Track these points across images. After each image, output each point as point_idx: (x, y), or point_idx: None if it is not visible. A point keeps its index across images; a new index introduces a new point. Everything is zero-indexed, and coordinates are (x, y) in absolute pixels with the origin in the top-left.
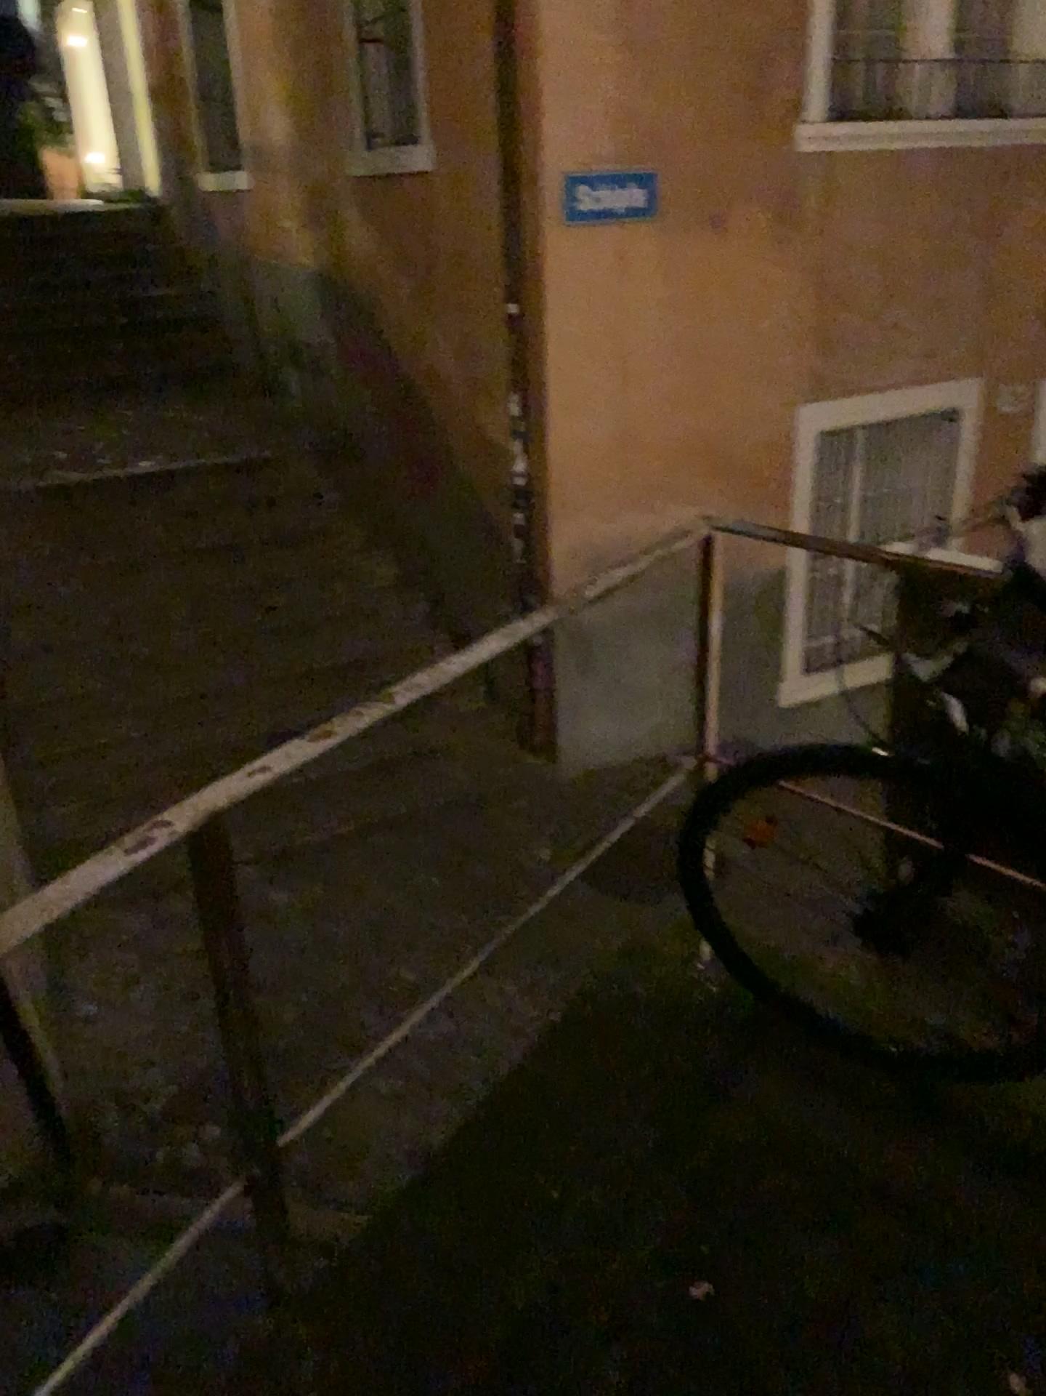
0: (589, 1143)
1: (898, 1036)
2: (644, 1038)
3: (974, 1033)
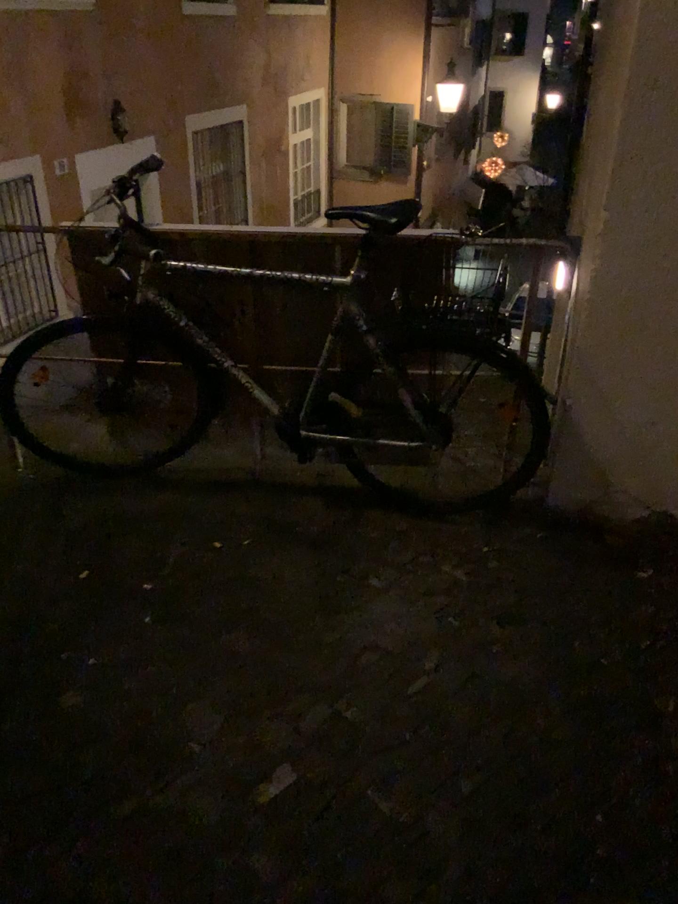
0: (2, 554)
1: (127, 462)
2: (7, 507)
3: (158, 446)
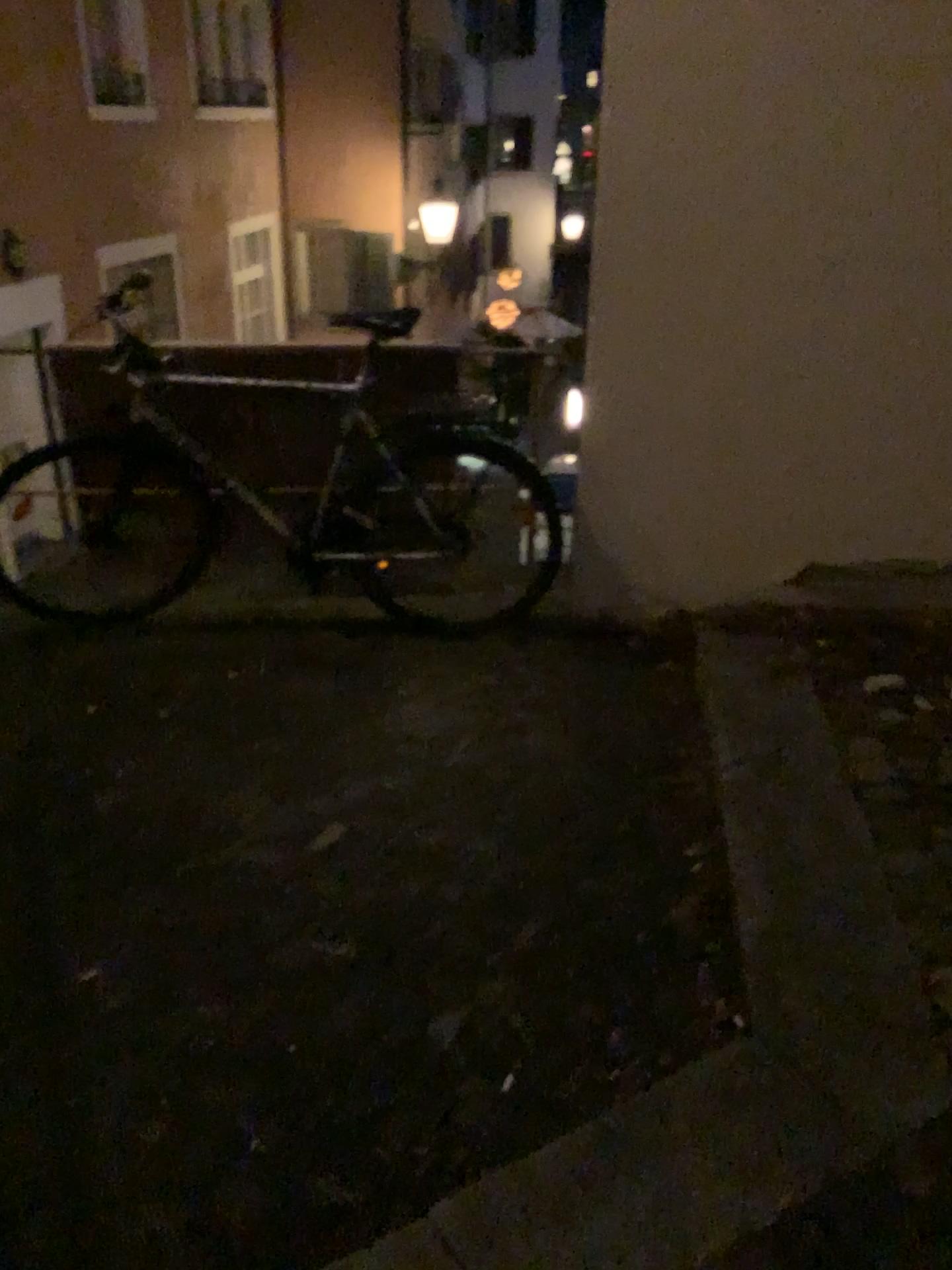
0: None
1: (110, 612)
2: None
3: (146, 592)
